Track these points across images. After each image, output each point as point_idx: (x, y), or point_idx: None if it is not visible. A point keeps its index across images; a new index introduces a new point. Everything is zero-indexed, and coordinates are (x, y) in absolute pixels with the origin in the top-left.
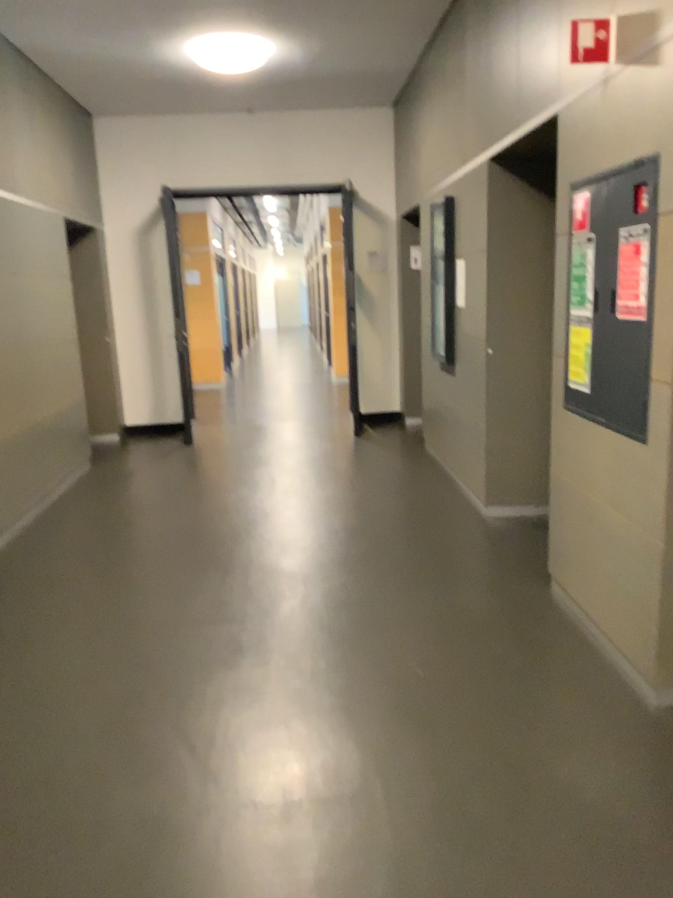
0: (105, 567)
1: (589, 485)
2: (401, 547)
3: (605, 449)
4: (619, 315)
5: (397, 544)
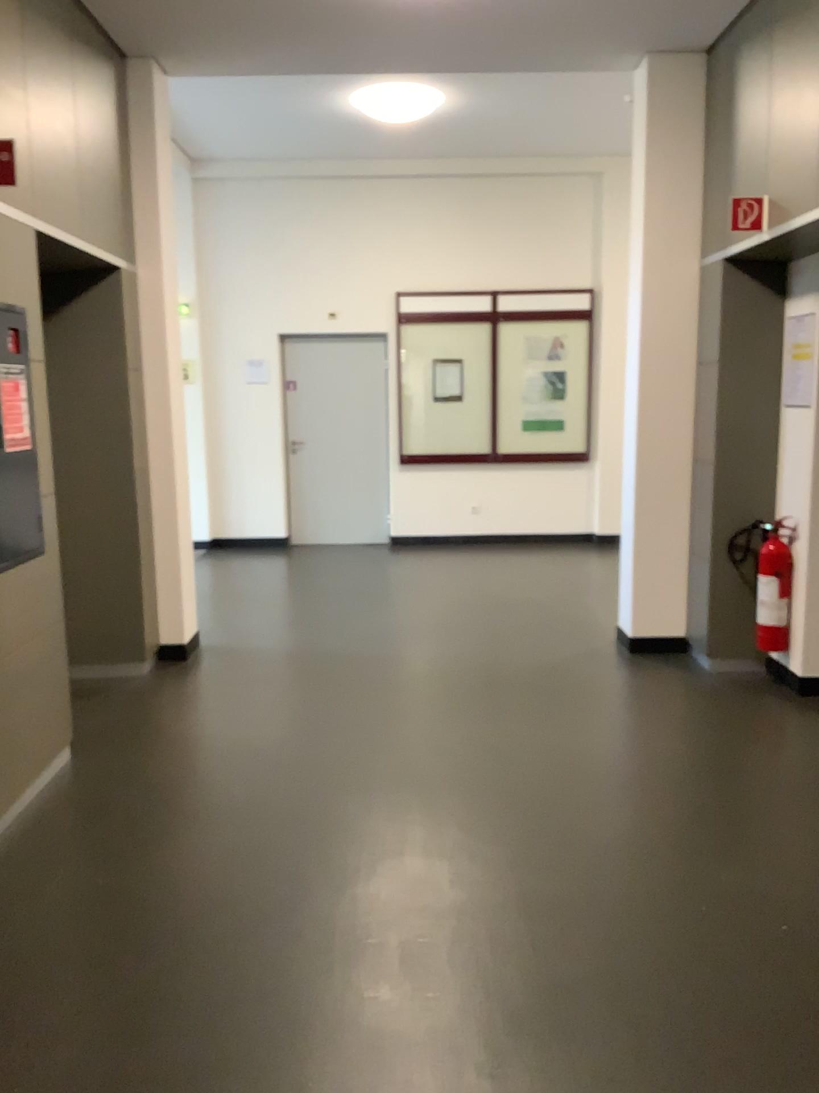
0: (791, 1045)
1: (1, 650)
2: (71, 1052)
3: (15, 591)
4: (14, 448)
5: (68, 1071)
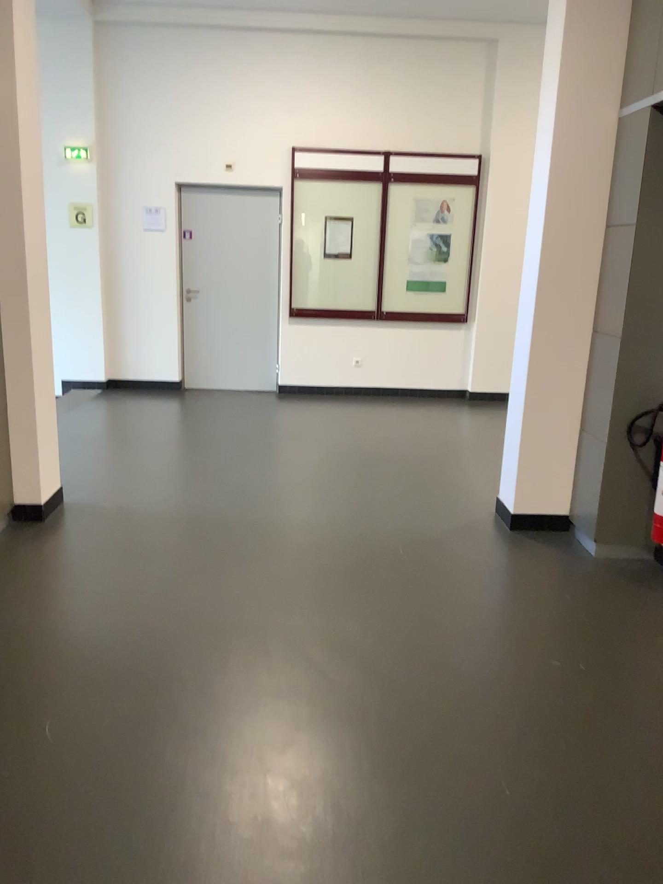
0: None
1: None
2: None
3: None
4: None
5: None
